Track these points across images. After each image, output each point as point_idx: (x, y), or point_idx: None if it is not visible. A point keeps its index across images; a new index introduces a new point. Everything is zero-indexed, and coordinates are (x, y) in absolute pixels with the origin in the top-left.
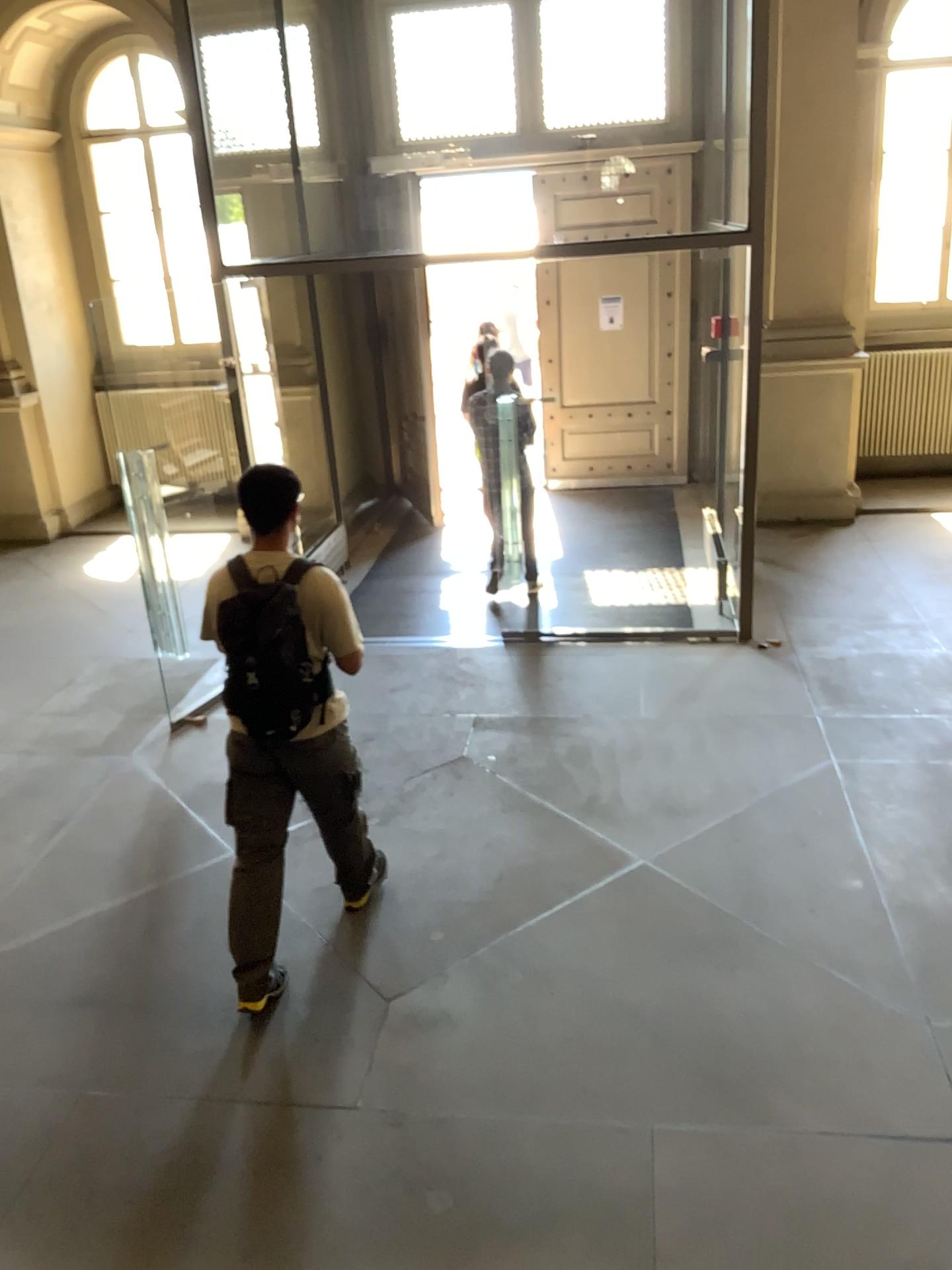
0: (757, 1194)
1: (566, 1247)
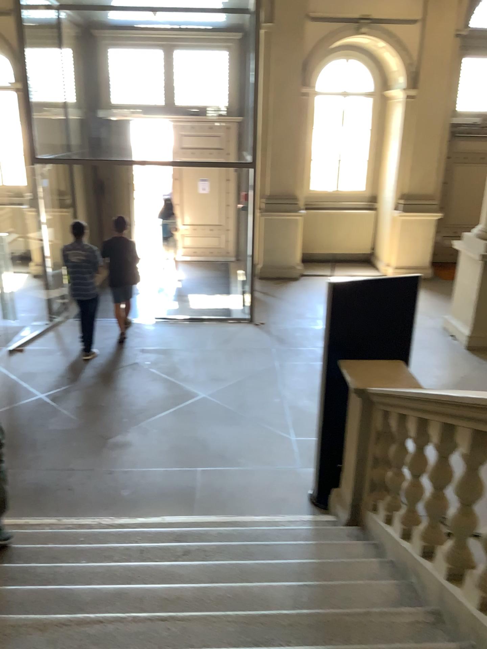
0: (230, 487)
1: (165, 504)
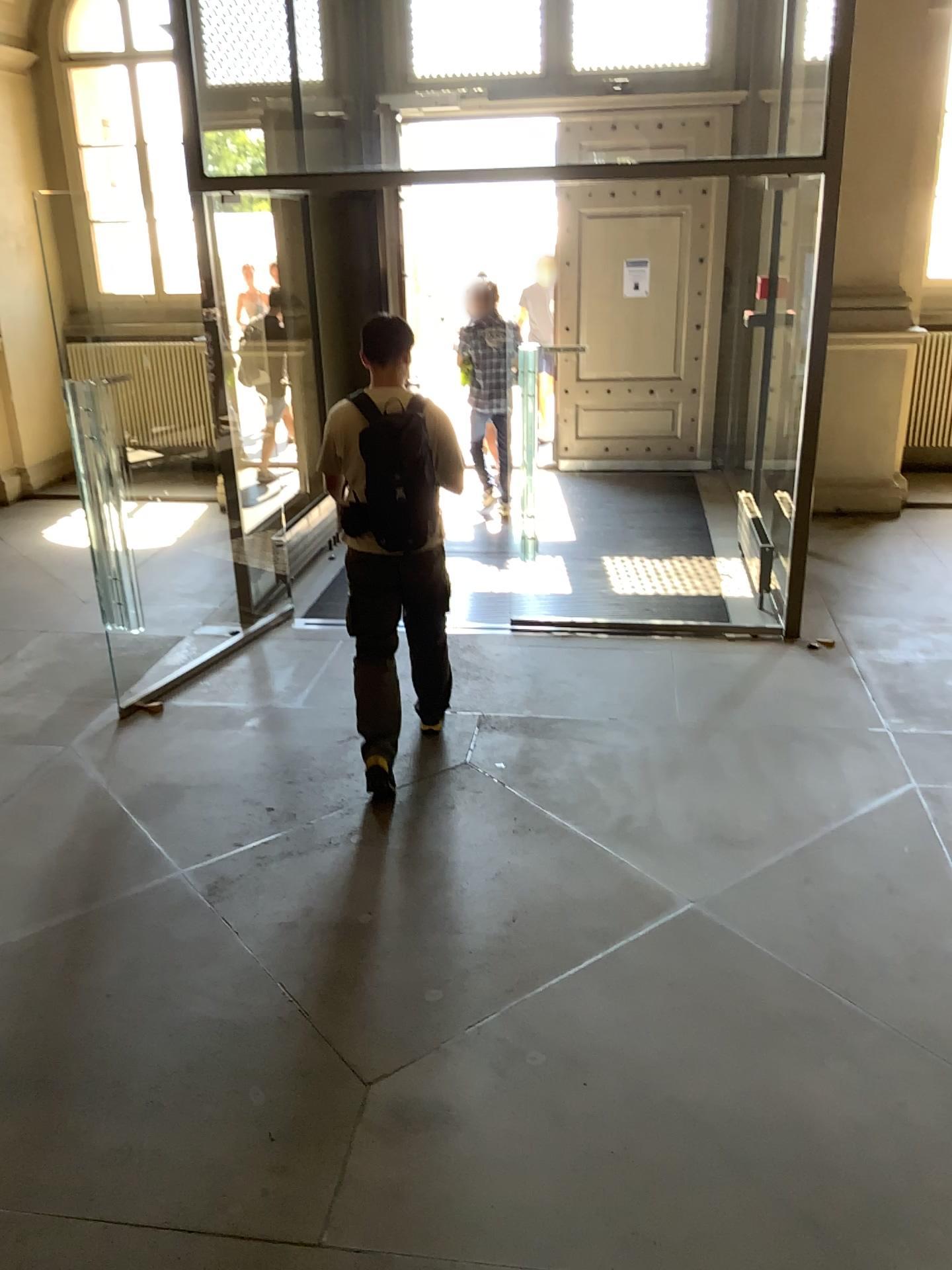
0: None
1: None
